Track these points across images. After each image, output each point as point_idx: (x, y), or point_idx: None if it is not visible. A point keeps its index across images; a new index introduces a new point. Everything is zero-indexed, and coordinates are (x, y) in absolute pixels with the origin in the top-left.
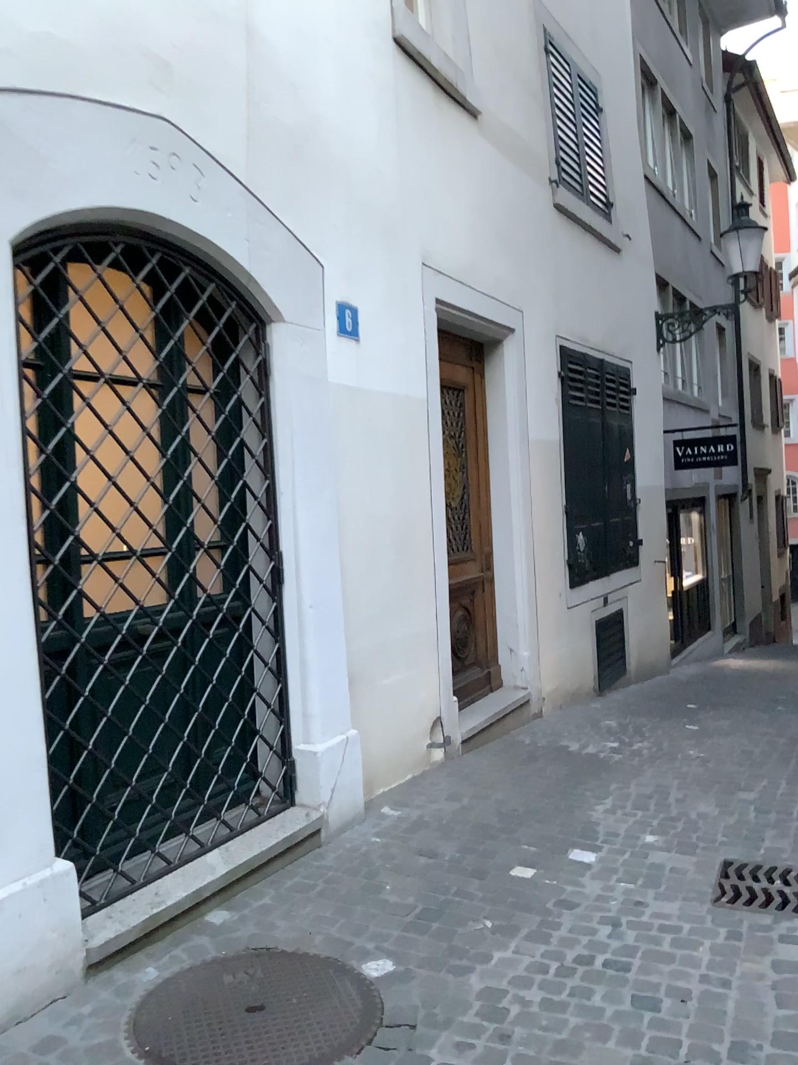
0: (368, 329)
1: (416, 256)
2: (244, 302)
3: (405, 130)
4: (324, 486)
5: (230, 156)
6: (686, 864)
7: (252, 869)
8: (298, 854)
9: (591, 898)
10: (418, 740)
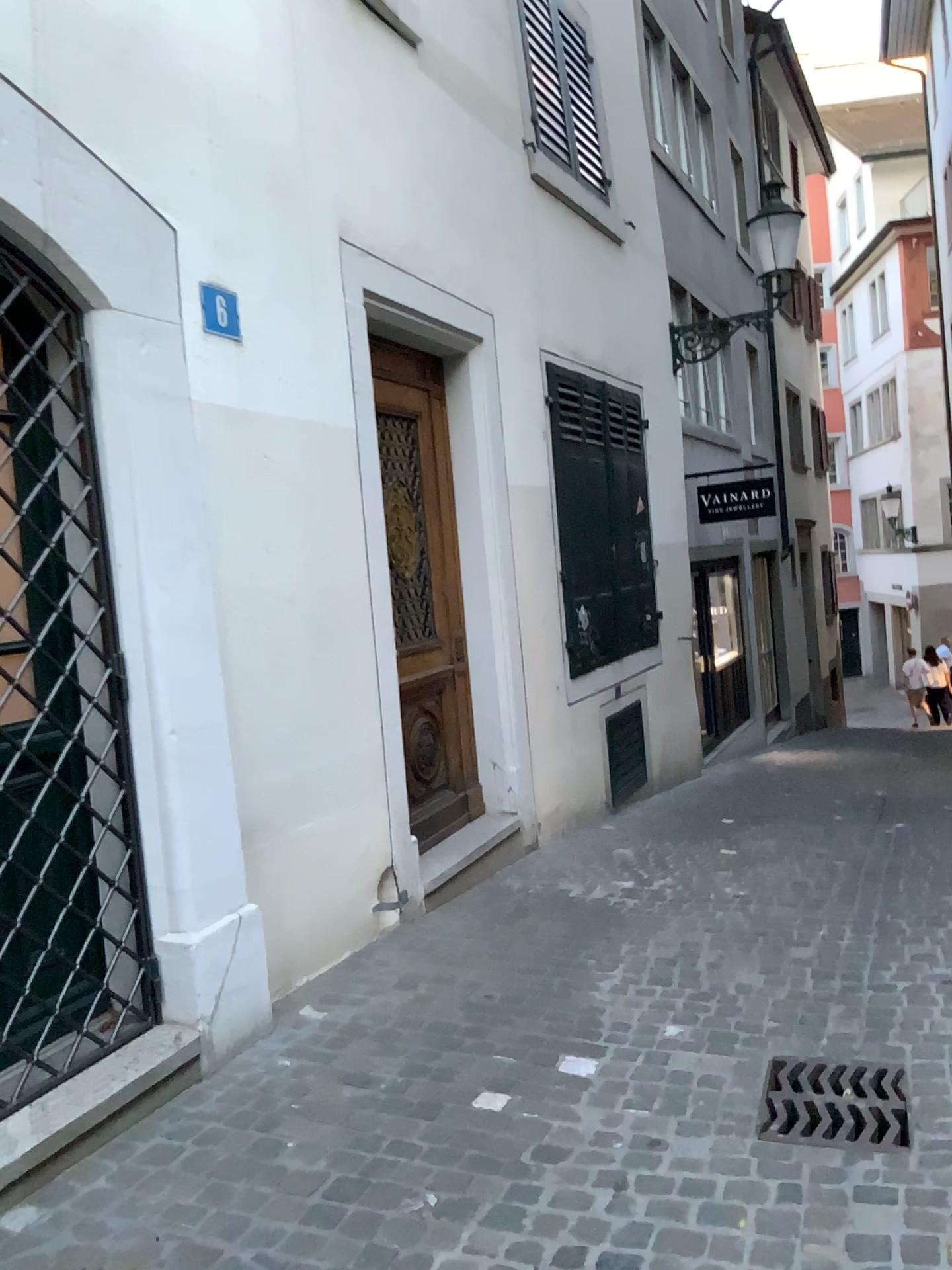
0: (257, 328)
1: (329, 228)
2: (44, 280)
3: (304, 47)
4: (193, 555)
5: (1, 49)
6: (721, 1072)
7: (79, 1136)
8: (162, 1098)
9: (586, 1141)
10: (359, 900)
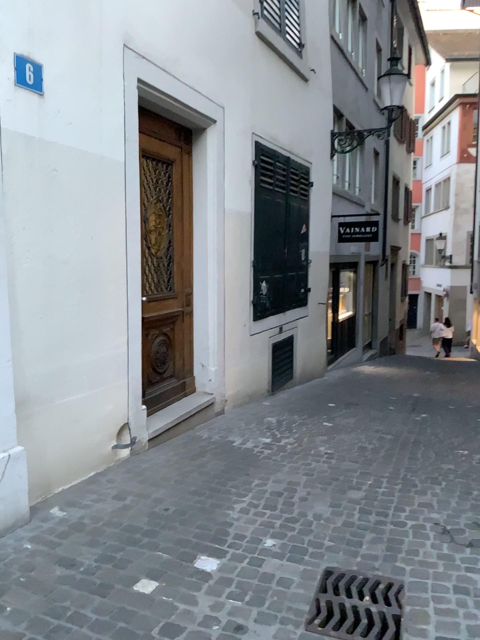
0: (56, 90)
1: (114, 35)
2: None
3: None
4: None
5: None
6: (291, 576)
7: None
8: None
9: (195, 624)
10: (102, 442)
